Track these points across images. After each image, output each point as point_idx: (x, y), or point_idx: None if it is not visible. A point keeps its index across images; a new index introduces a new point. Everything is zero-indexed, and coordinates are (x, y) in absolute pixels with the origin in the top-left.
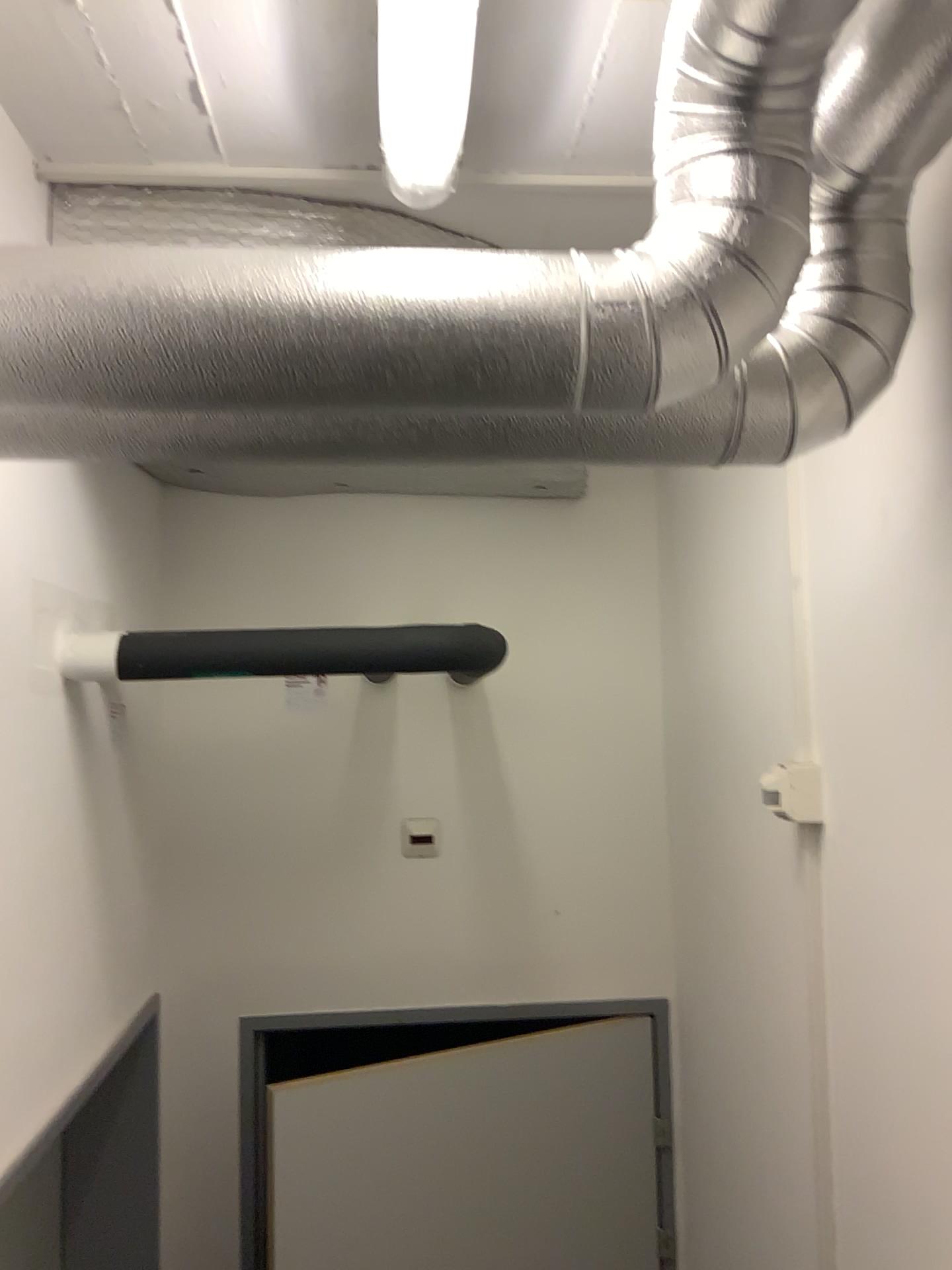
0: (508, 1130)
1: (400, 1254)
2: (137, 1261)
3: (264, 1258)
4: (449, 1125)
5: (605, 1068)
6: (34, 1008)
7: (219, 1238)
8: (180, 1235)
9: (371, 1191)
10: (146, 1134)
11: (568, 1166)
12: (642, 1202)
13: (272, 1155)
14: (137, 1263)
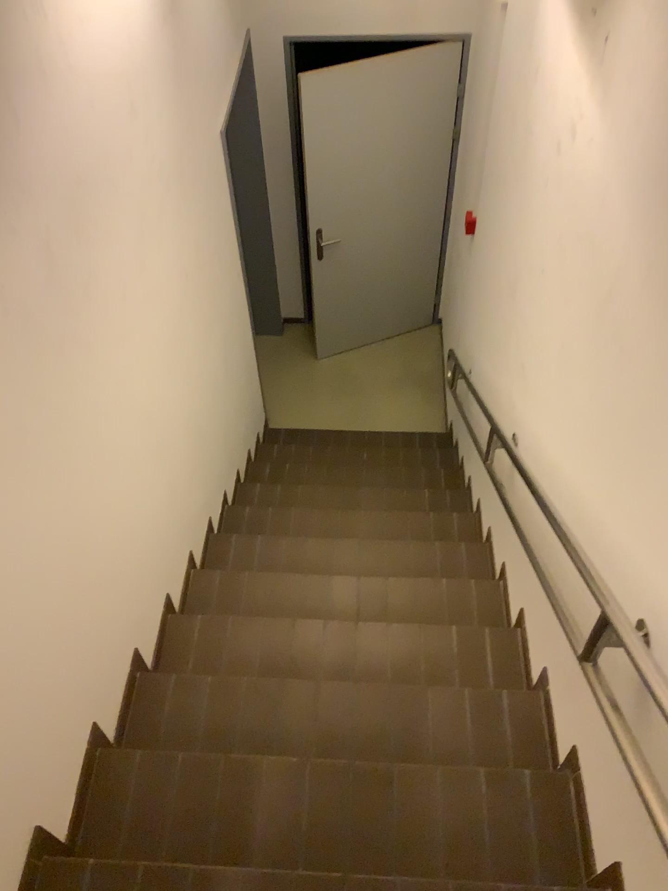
0: (393, 89)
1: (349, 133)
2: (254, 129)
3: (300, 133)
4: (368, 88)
5: (437, 64)
6: (221, 61)
7: (282, 121)
8: (267, 120)
9: (338, 112)
10: (251, 85)
11: (417, 103)
12: (447, 117)
13: (301, 100)
14: (254, 130)
